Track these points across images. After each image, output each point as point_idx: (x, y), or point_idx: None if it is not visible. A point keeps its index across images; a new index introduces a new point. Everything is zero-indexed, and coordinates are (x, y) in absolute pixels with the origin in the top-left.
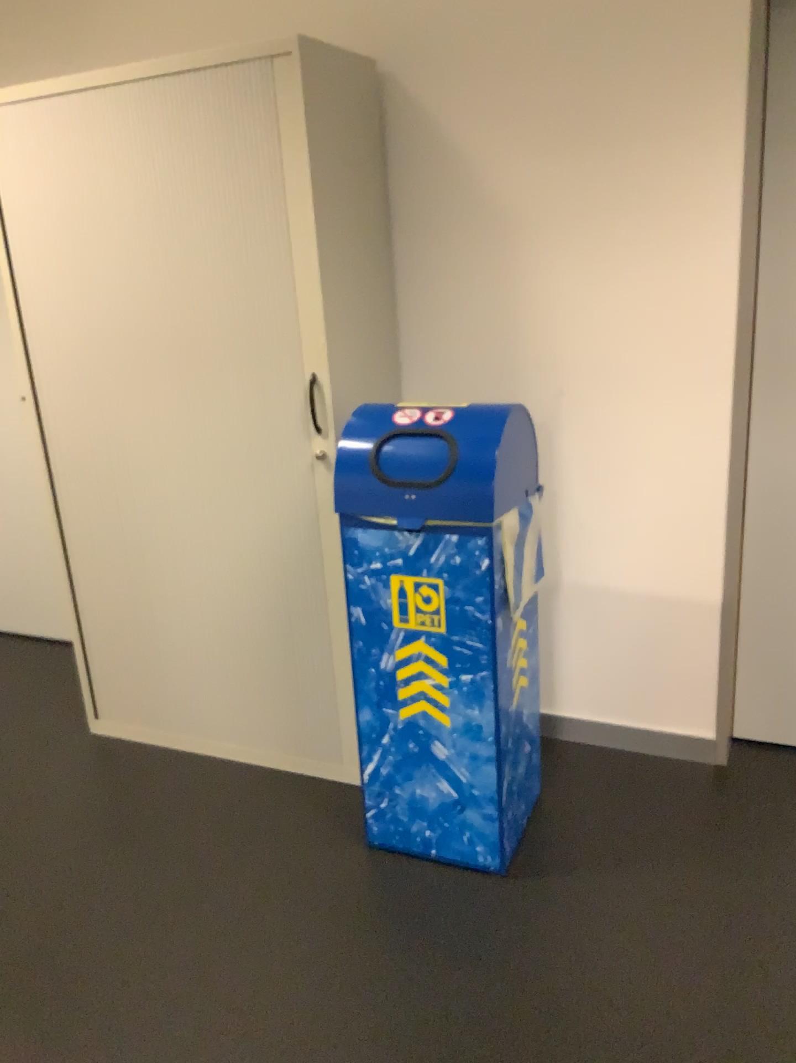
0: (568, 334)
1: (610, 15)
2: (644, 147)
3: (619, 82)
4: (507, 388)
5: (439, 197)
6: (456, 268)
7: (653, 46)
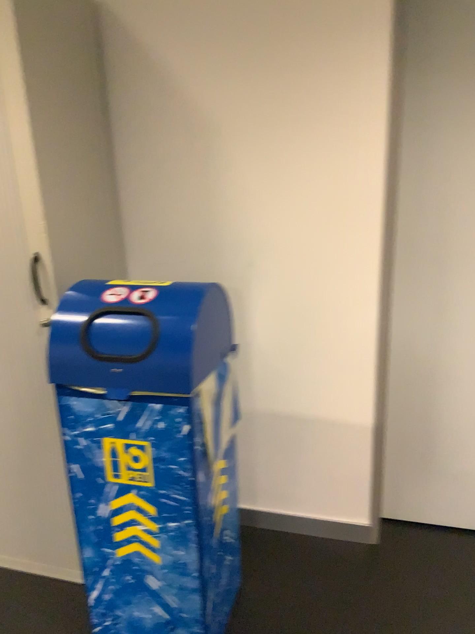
0: (255, 224)
1: None
2: (313, 75)
3: (293, 19)
4: (207, 266)
5: (148, 110)
6: (164, 169)
7: None
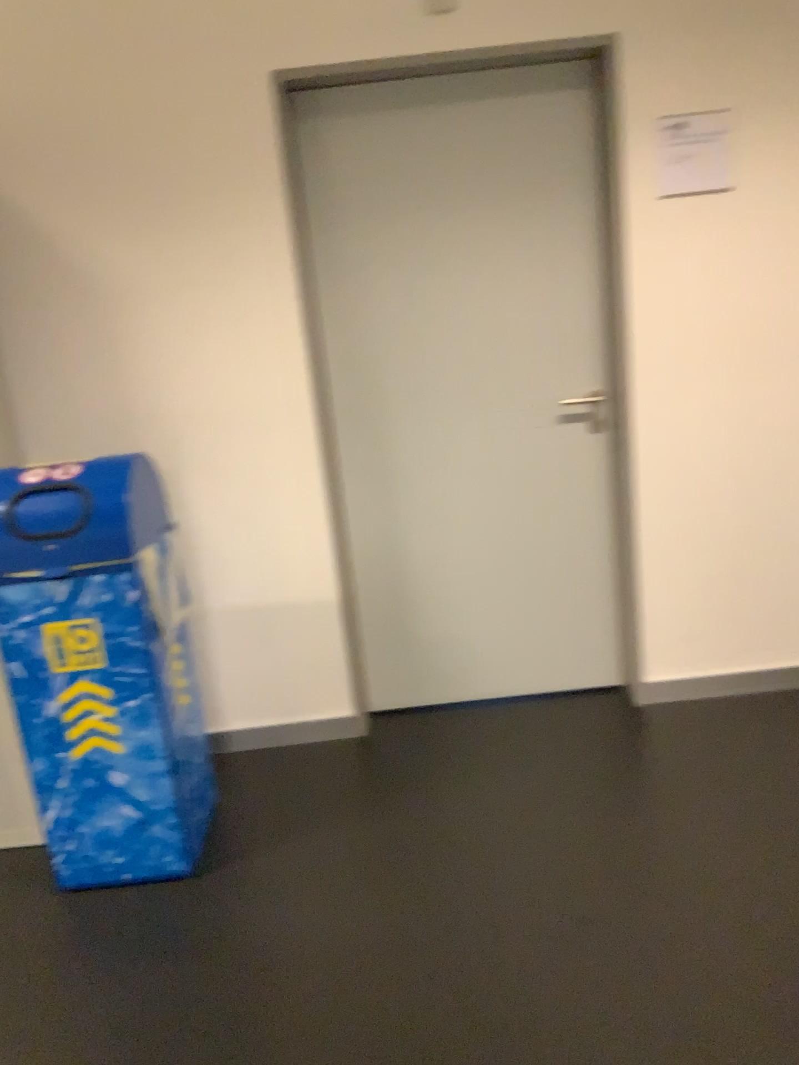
0: (173, 386)
1: (165, 116)
2: (212, 226)
3: (182, 172)
4: (125, 440)
5: (31, 272)
6: (59, 335)
7: (206, 143)
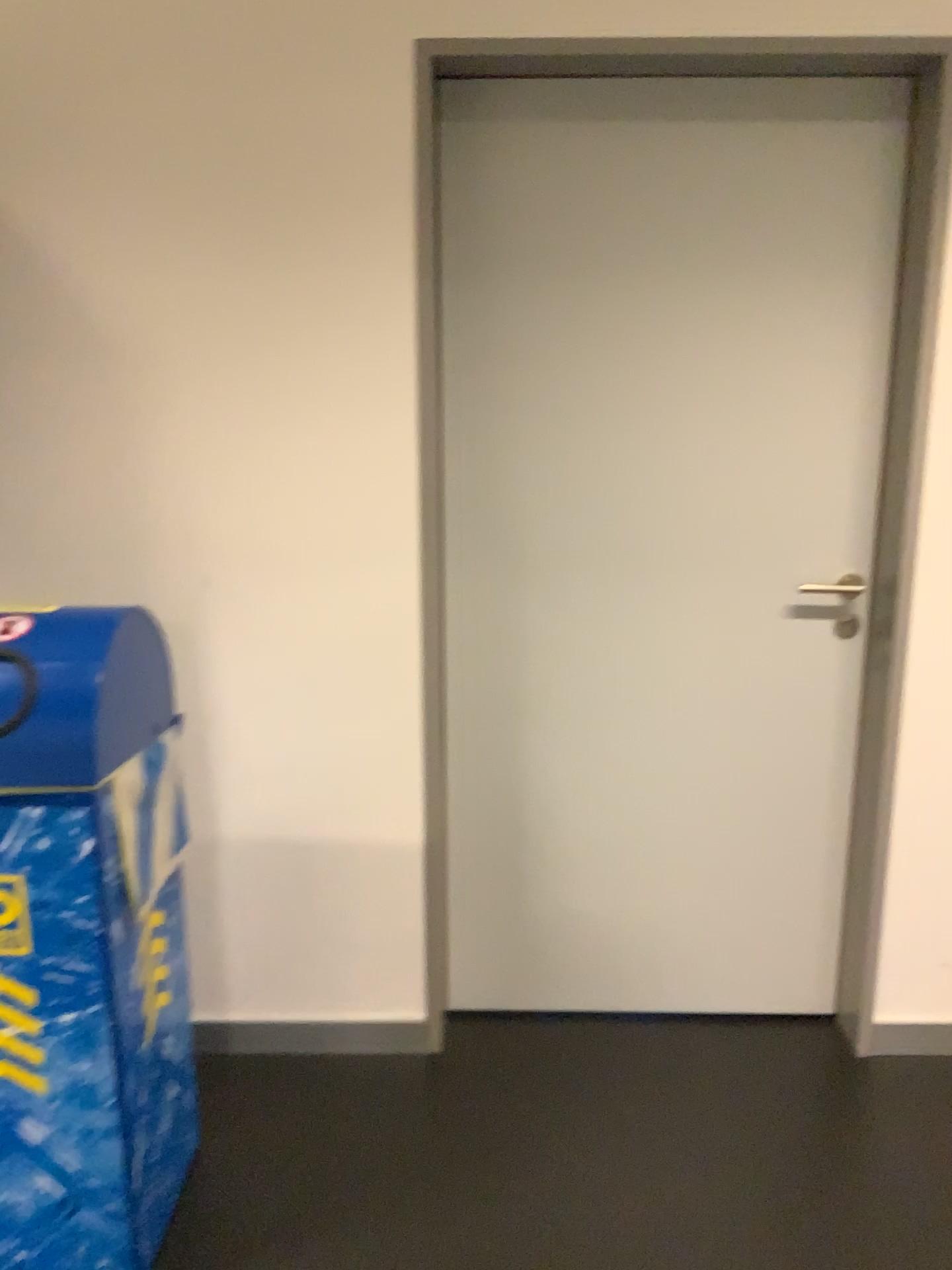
0: (204, 506)
1: (237, 93)
2: (291, 268)
3: (253, 181)
4: (123, 580)
5: (8, 311)
6: (40, 411)
7: (295, 141)
